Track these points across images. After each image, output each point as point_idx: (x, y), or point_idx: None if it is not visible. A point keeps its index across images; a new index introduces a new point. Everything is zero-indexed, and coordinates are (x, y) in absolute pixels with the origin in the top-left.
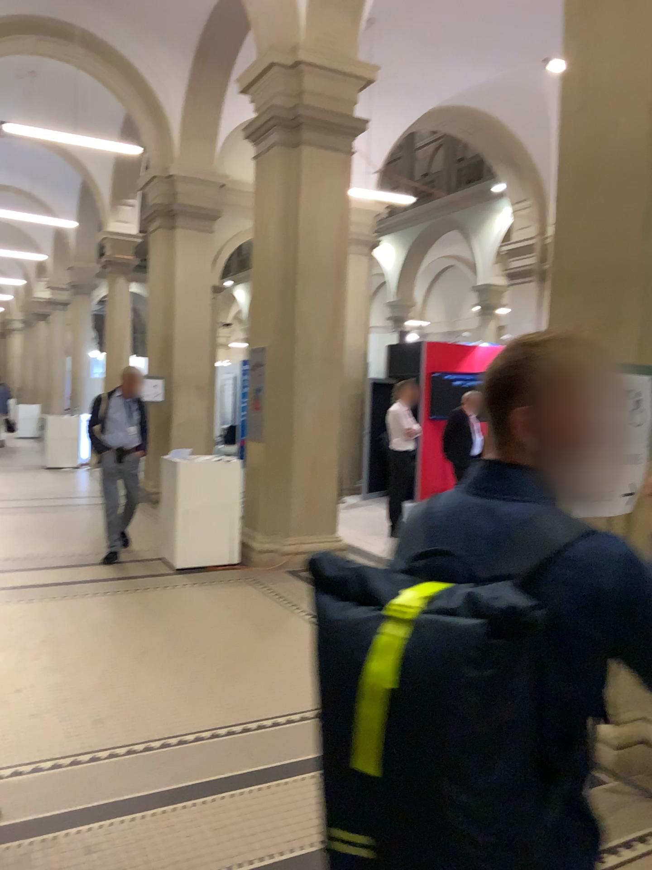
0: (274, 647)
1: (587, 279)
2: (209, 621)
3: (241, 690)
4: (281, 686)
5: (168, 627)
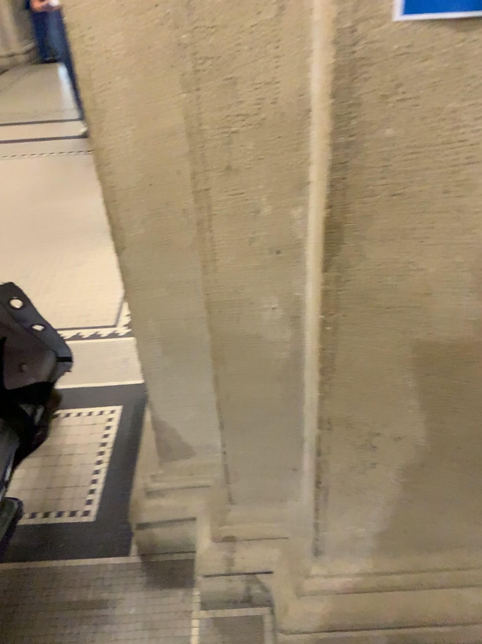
0: None
1: None
2: None
3: None
4: None
5: None
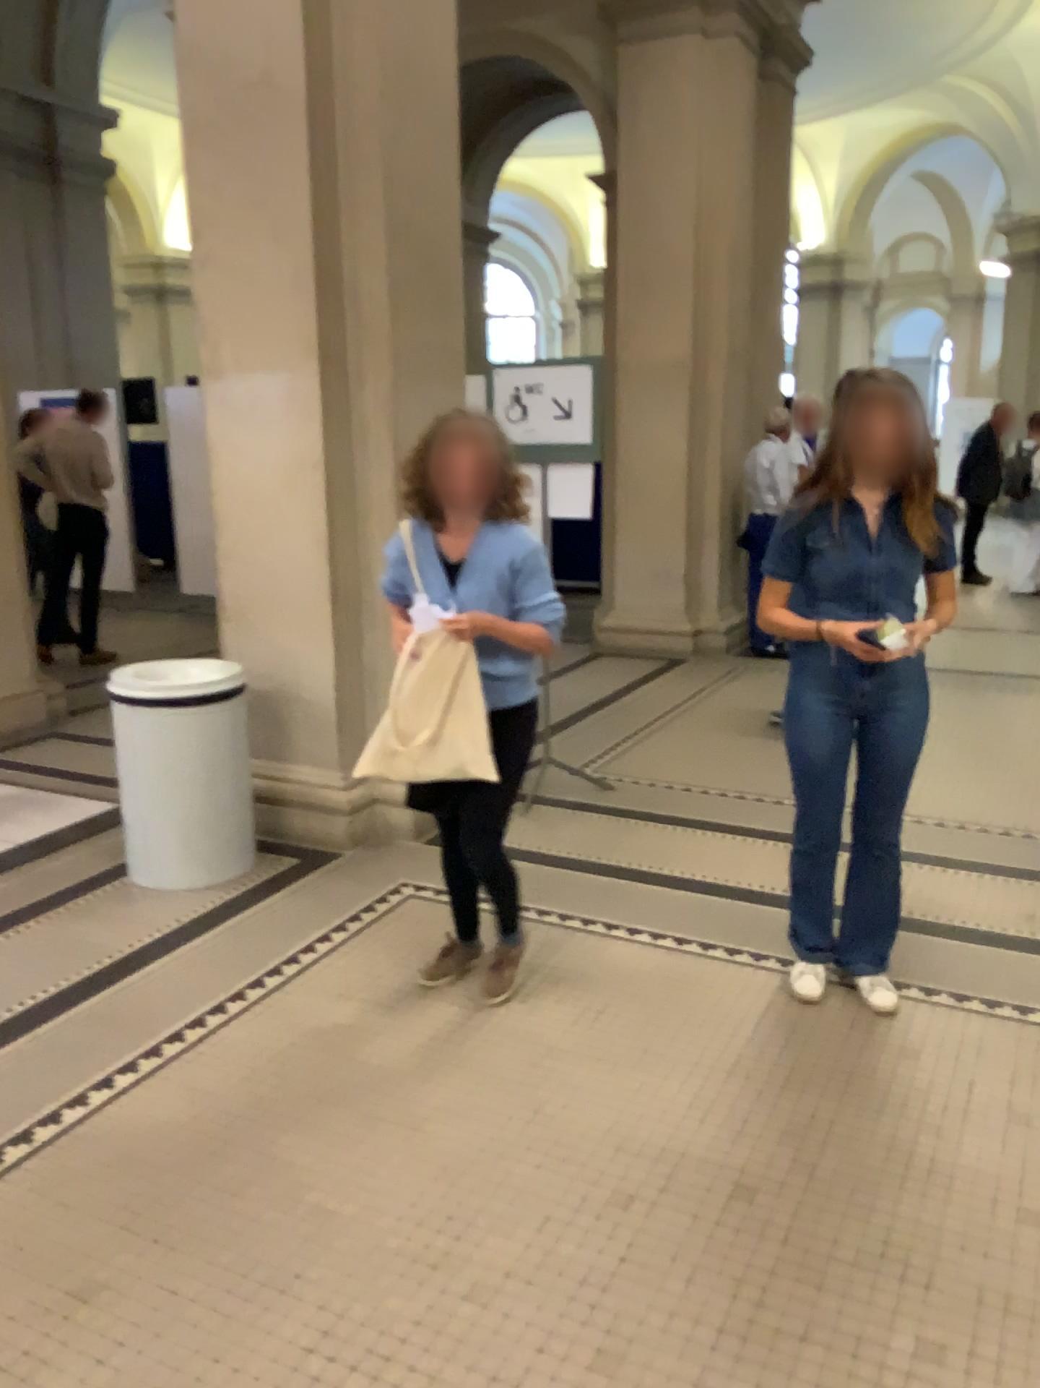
0: (366, 1055)
1: (416, 234)
2: (270, 1241)
3: (606, 1001)
4: (541, 976)
5: (418, 1272)
